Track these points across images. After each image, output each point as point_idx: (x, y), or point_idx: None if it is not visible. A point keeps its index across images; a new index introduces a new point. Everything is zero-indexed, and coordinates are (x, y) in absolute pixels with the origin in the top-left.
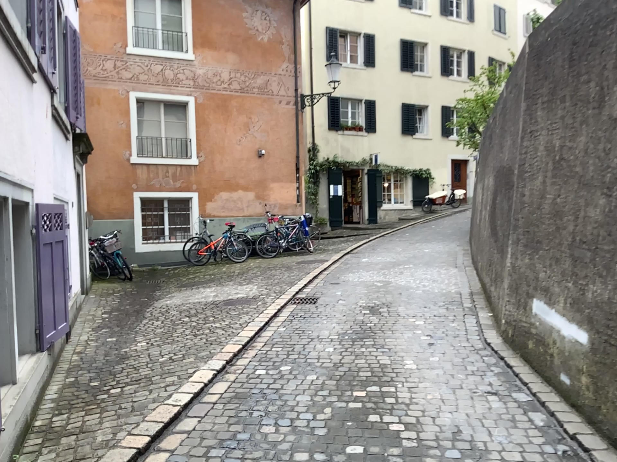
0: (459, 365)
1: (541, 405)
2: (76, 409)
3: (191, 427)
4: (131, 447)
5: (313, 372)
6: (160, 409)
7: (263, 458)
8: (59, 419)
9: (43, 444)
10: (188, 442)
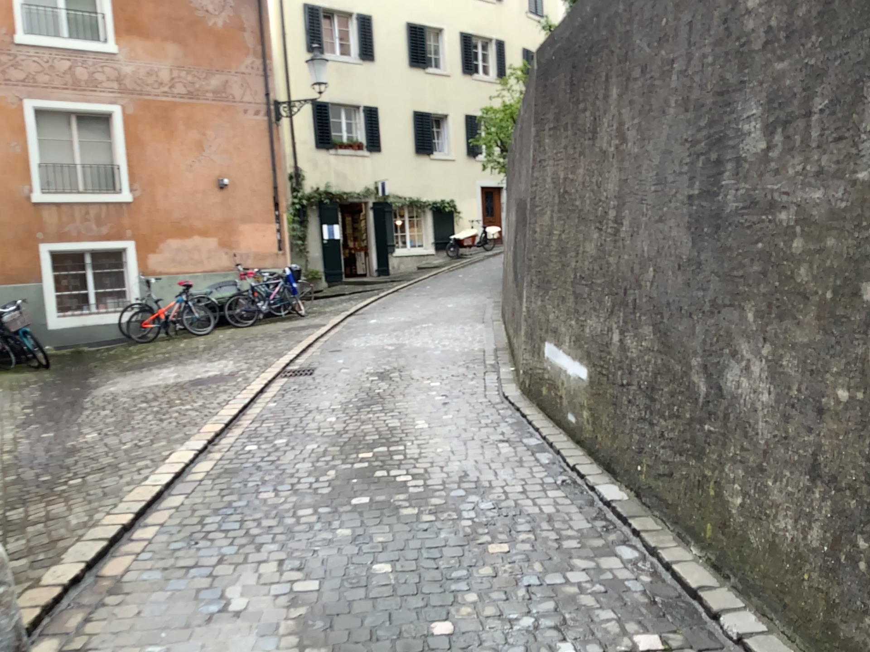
0: (473, 419)
1: (549, 446)
2: (34, 500)
3: (178, 501)
4: (115, 523)
5: (312, 441)
6: (138, 489)
7: (263, 517)
8: (17, 509)
9: (9, 531)
10: (179, 513)
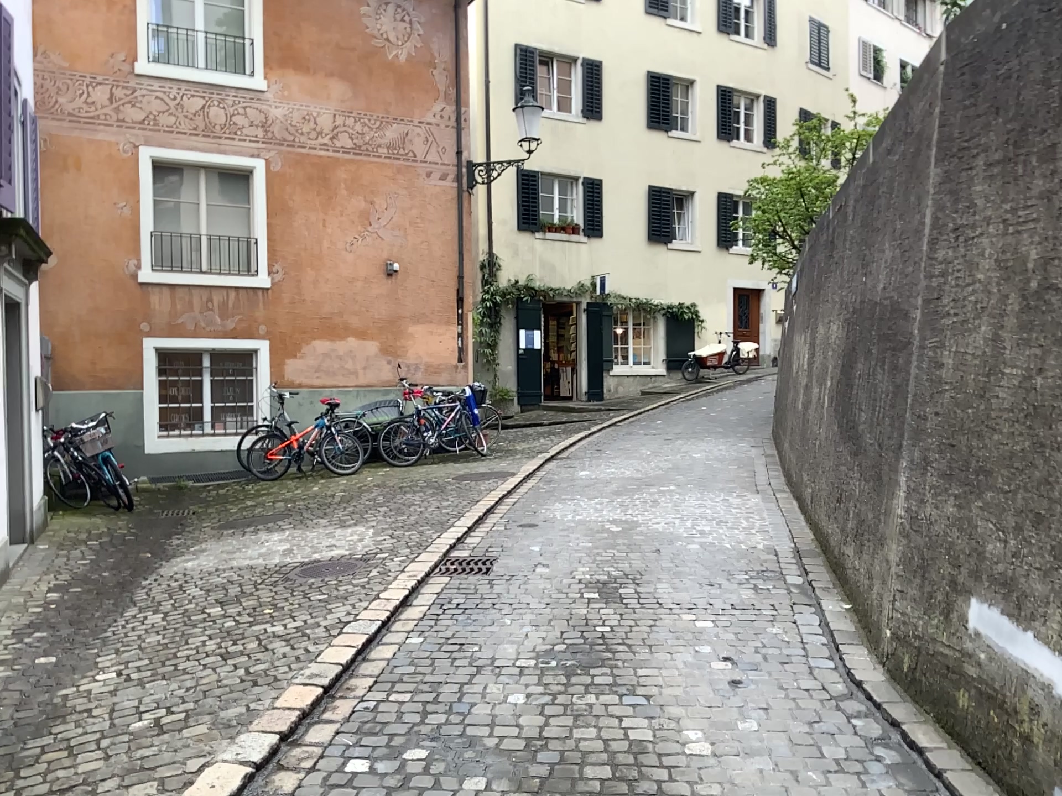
0: (808, 744)
1: None
2: None
3: None
4: None
5: (479, 768)
6: None
7: None
8: None
9: None
10: None
